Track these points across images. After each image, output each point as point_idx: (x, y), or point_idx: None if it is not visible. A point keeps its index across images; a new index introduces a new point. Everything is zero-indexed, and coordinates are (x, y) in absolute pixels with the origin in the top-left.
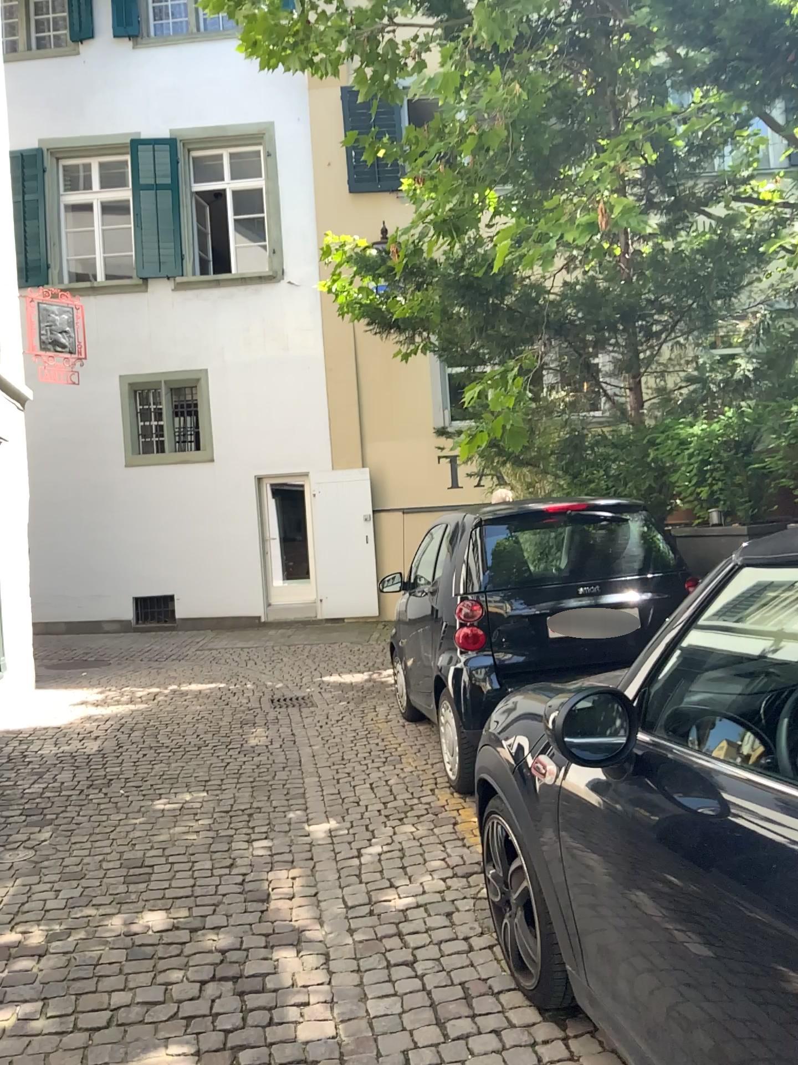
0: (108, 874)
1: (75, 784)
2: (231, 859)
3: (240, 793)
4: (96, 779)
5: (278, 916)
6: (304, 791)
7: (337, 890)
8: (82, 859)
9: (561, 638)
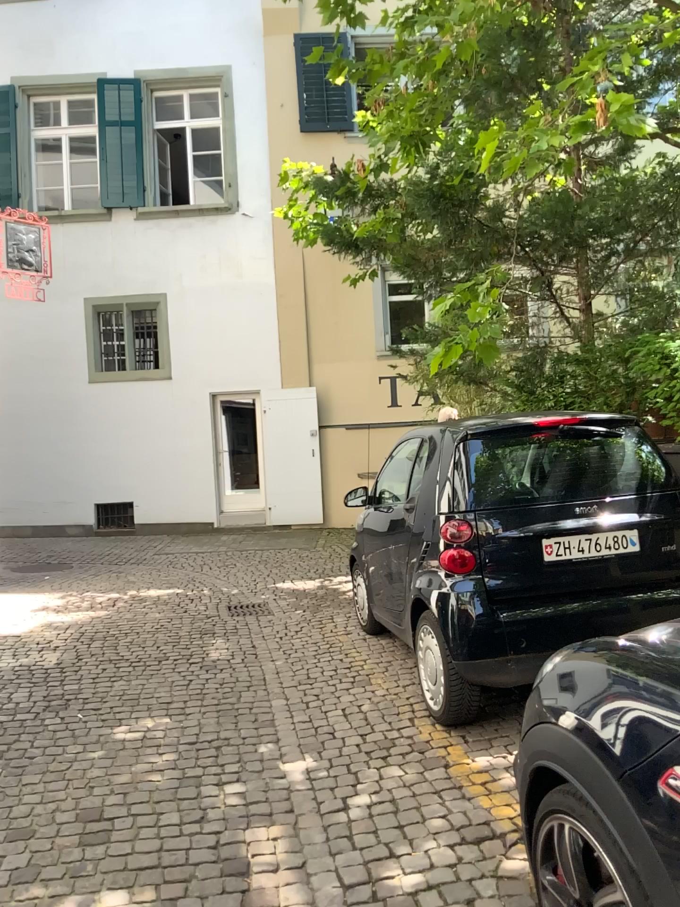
0: (61, 834)
1: (30, 707)
2: (202, 814)
3: (206, 721)
4: (53, 701)
5: (265, 905)
6: (275, 720)
7: (330, 865)
8: (32, 811)
9: (554, 561)
